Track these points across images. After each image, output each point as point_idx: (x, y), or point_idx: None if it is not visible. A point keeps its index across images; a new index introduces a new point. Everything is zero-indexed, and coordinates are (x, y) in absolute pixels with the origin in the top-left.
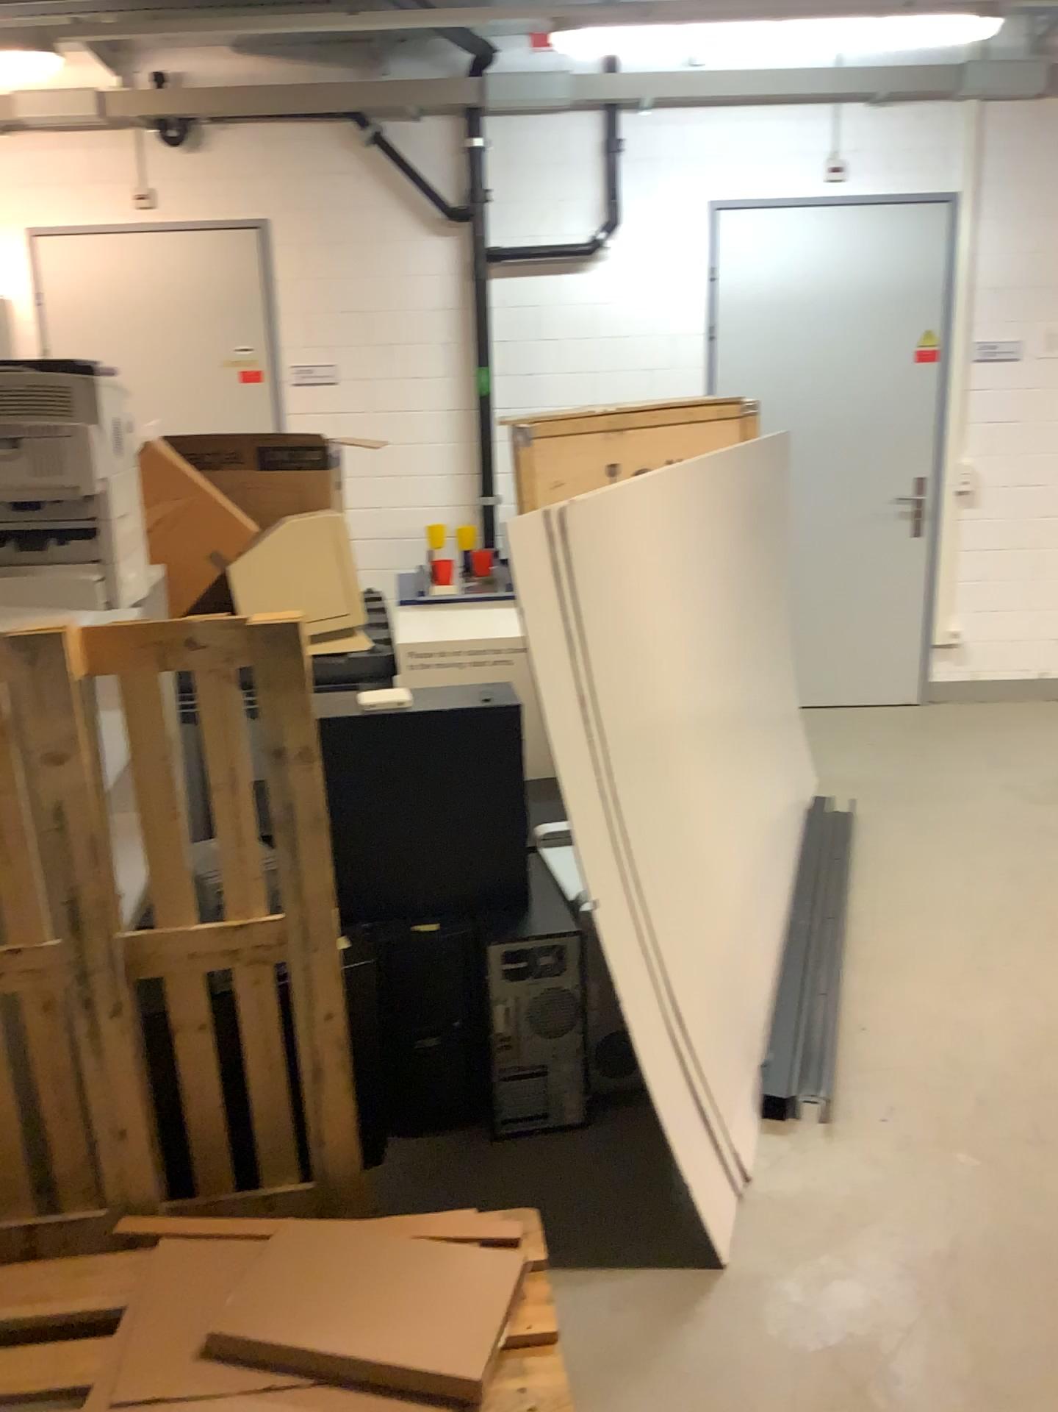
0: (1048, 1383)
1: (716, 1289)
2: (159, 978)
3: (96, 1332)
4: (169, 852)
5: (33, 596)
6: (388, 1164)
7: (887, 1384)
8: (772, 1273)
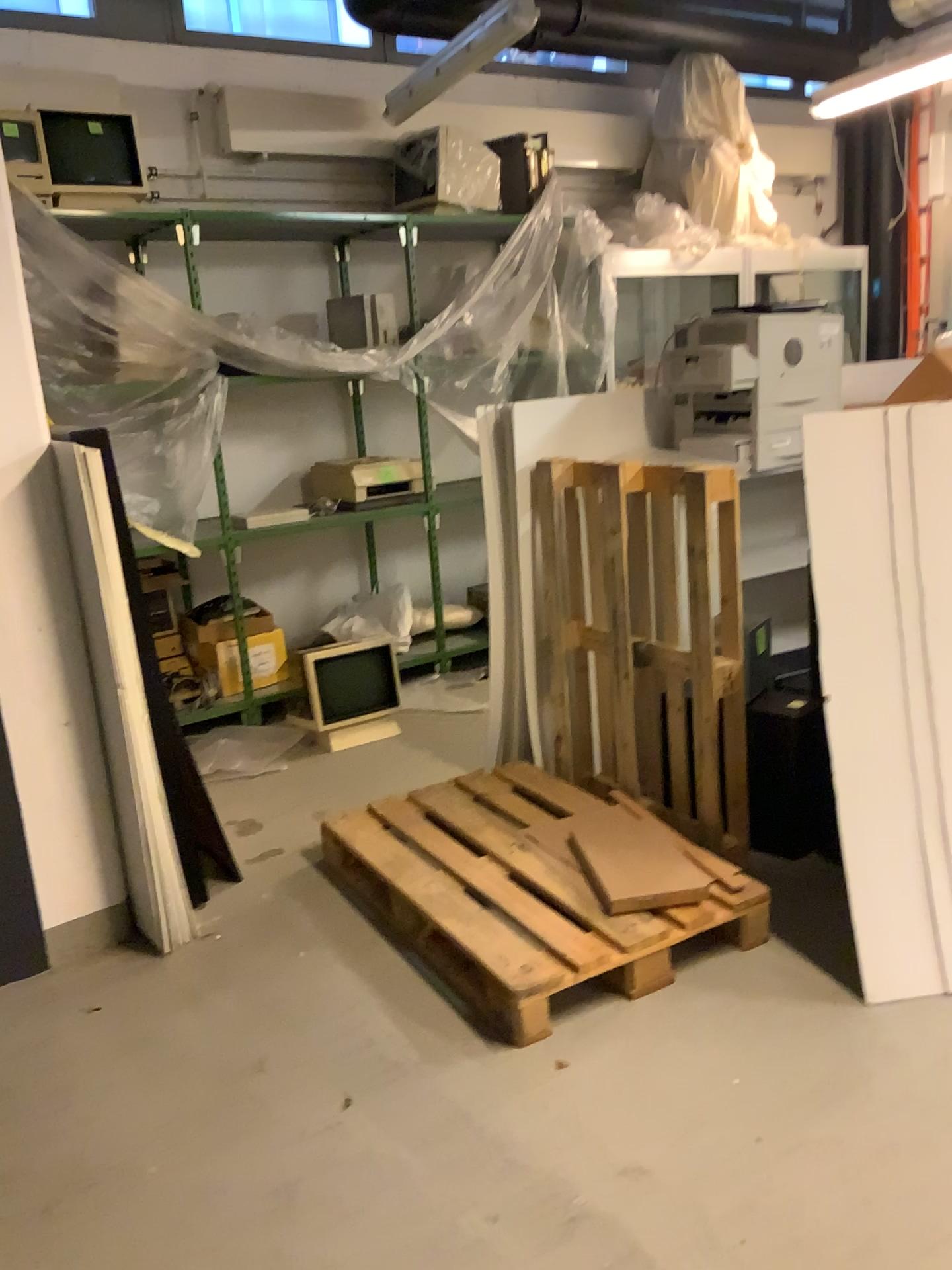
0: (943, 1176)
1: (847, 1005)
2: (667, 672)
3: (560, 815)
4: (674, 600)
5: (714, 450)
6: (790, 857)
7: (848, 1094)
8: (892, 1025)
